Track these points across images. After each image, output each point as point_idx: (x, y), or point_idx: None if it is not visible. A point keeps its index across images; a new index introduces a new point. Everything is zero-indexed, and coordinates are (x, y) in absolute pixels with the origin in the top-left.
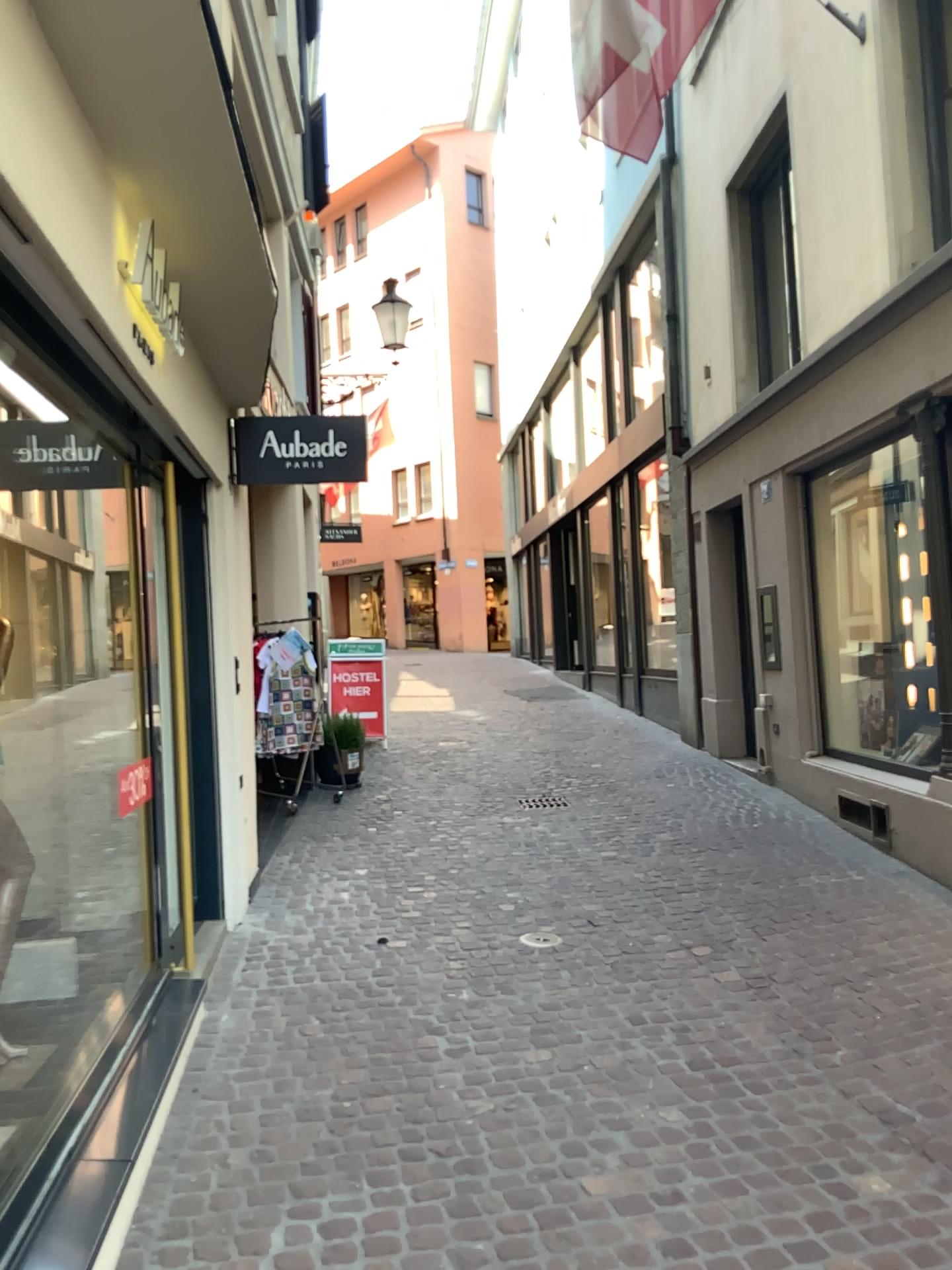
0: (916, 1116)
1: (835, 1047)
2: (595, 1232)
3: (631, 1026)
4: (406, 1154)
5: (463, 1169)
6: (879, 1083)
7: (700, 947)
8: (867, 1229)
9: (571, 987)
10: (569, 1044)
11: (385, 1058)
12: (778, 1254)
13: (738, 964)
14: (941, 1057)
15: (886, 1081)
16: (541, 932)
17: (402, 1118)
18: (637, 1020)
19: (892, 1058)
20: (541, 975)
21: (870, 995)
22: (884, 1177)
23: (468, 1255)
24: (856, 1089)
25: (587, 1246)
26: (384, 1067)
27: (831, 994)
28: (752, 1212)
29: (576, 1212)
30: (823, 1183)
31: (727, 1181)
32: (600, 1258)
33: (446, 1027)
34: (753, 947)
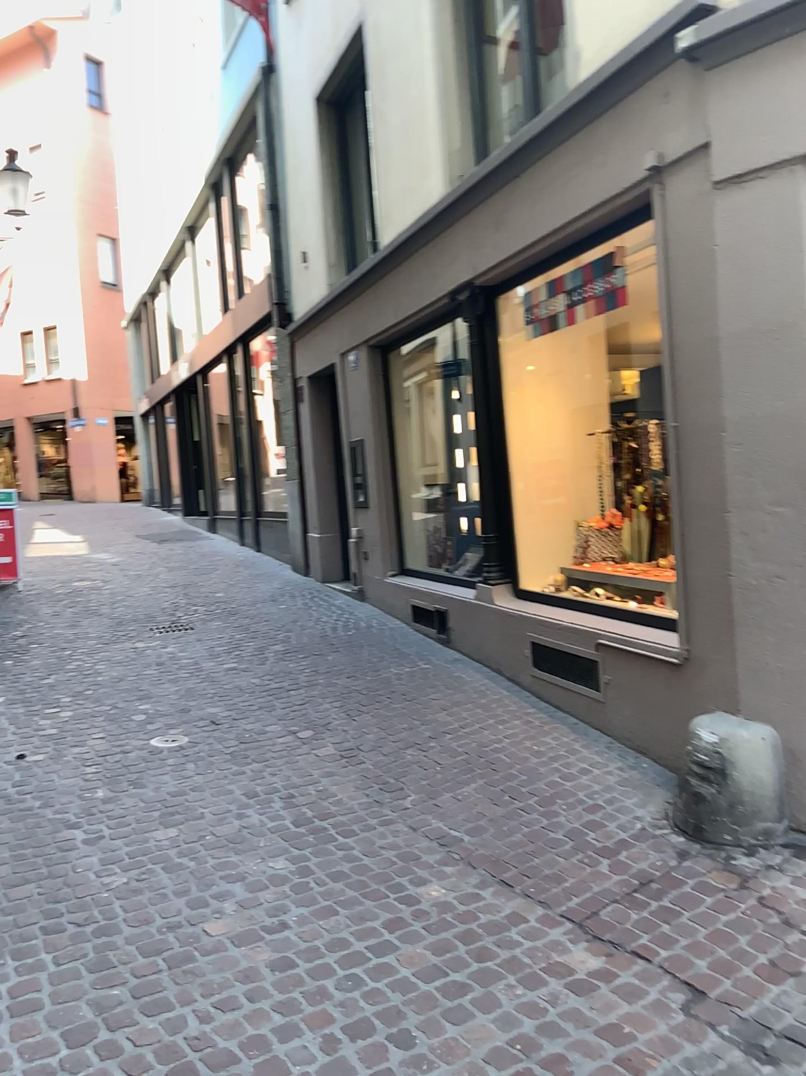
0: (464, 837)
1: (406, 795)
2: (216, 963)
3: (246, 800)
4: (48, 929)
5: (101, 933)
6: (438, 817)
7: (303, 732)
8: (427, 923)
9: (196, 774)
10: (194, 820)
11: (27, 853)
12: (361, 953)
13: (333, 741)
14: (482, 792)
15: (443, 815)
16: (169, 733)
17: (44, 901)
18: (251, 794)
19: (447, 797)
20: (170, 768)
21: (432, 753)
22: (440, 884)
23: (106, 1001)
24: (421, 823)
25: (209, 975)
26: (26, 860)
27: (404, 756)
28: (341, 926)
29: (200, 950)
30: (396, 896)
31: (323, 906)
32: (220, 982)
33: (84, 820)
34: (345, 727)
